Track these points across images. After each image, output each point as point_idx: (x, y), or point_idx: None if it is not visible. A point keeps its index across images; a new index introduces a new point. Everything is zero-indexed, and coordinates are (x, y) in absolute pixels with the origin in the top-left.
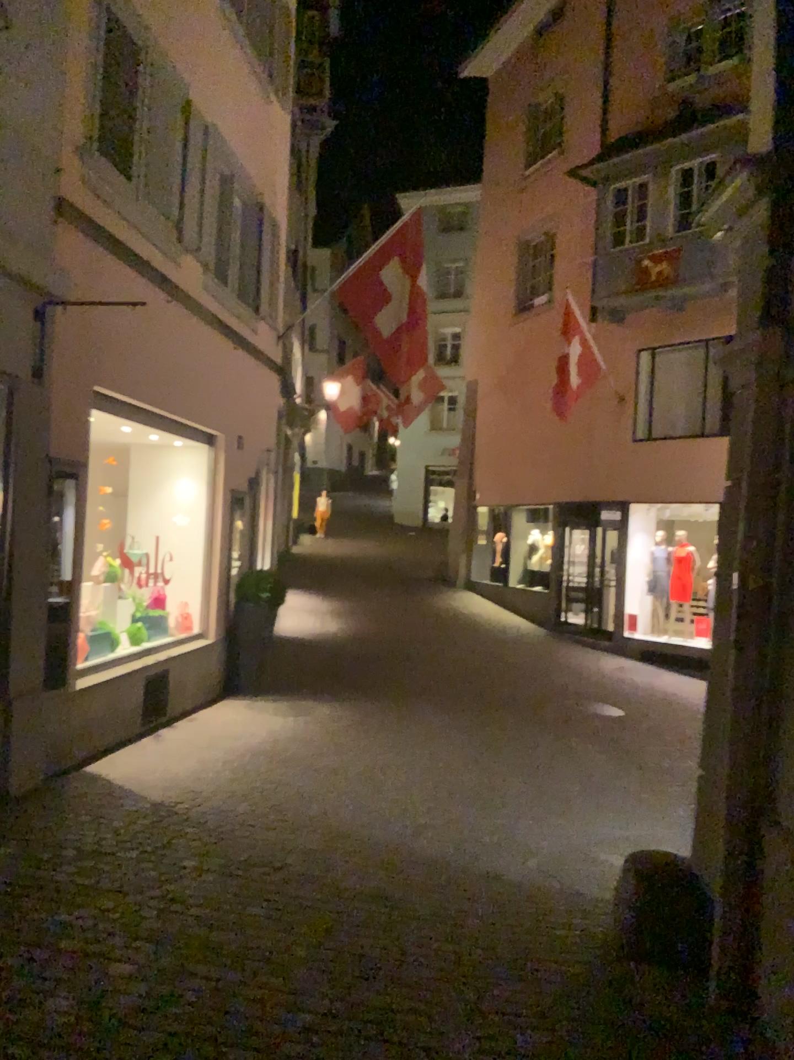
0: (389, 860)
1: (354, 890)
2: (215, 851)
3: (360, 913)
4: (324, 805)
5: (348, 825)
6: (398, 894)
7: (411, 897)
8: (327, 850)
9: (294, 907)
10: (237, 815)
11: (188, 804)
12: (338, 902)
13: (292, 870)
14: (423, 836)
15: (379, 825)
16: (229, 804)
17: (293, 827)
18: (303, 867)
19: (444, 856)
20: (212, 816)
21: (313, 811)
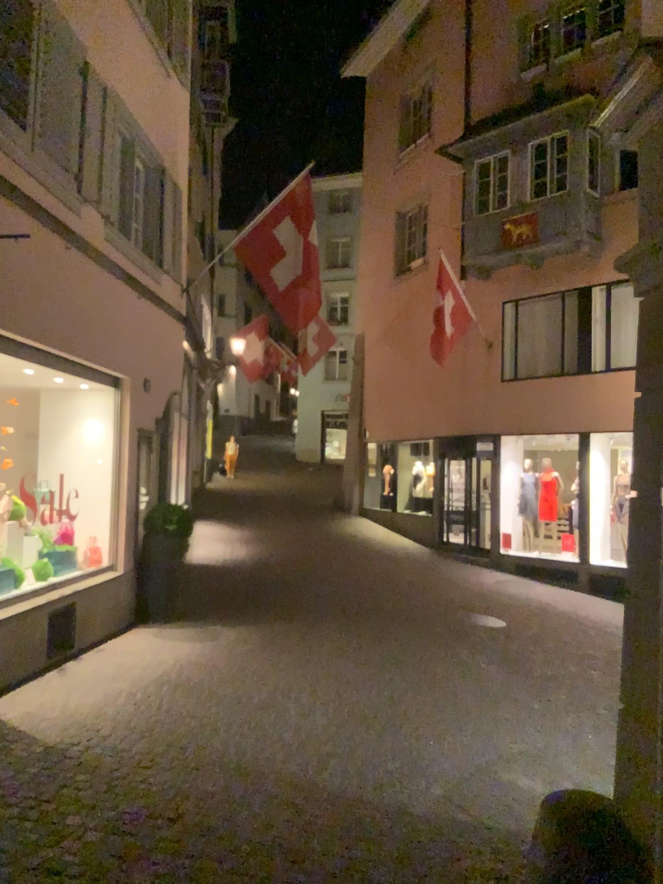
0: (289, 803)
1: (251, 845)
2: (102, 806)
3: (256, 877)
4: (224, 741)
5: (247, 763)
6: (299, 847)
7: (313, 850)
8: (223, 796)
9: (183, 876)
10: (131, 759)
11: (79, 749)
12: (232, 865)
13: (184, 825)
14: (324, 773)
15: (279, 763)
16: (123, 746)
17: (189, 769)
18: (196, 820)
19: (347, 796)
20: (103, 762)
21: (211, 749)
